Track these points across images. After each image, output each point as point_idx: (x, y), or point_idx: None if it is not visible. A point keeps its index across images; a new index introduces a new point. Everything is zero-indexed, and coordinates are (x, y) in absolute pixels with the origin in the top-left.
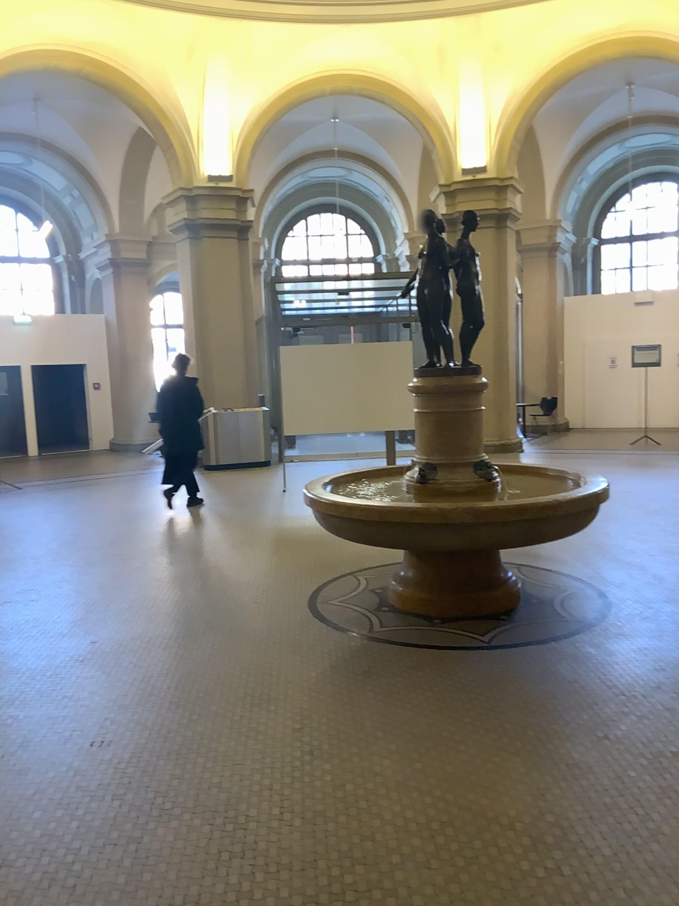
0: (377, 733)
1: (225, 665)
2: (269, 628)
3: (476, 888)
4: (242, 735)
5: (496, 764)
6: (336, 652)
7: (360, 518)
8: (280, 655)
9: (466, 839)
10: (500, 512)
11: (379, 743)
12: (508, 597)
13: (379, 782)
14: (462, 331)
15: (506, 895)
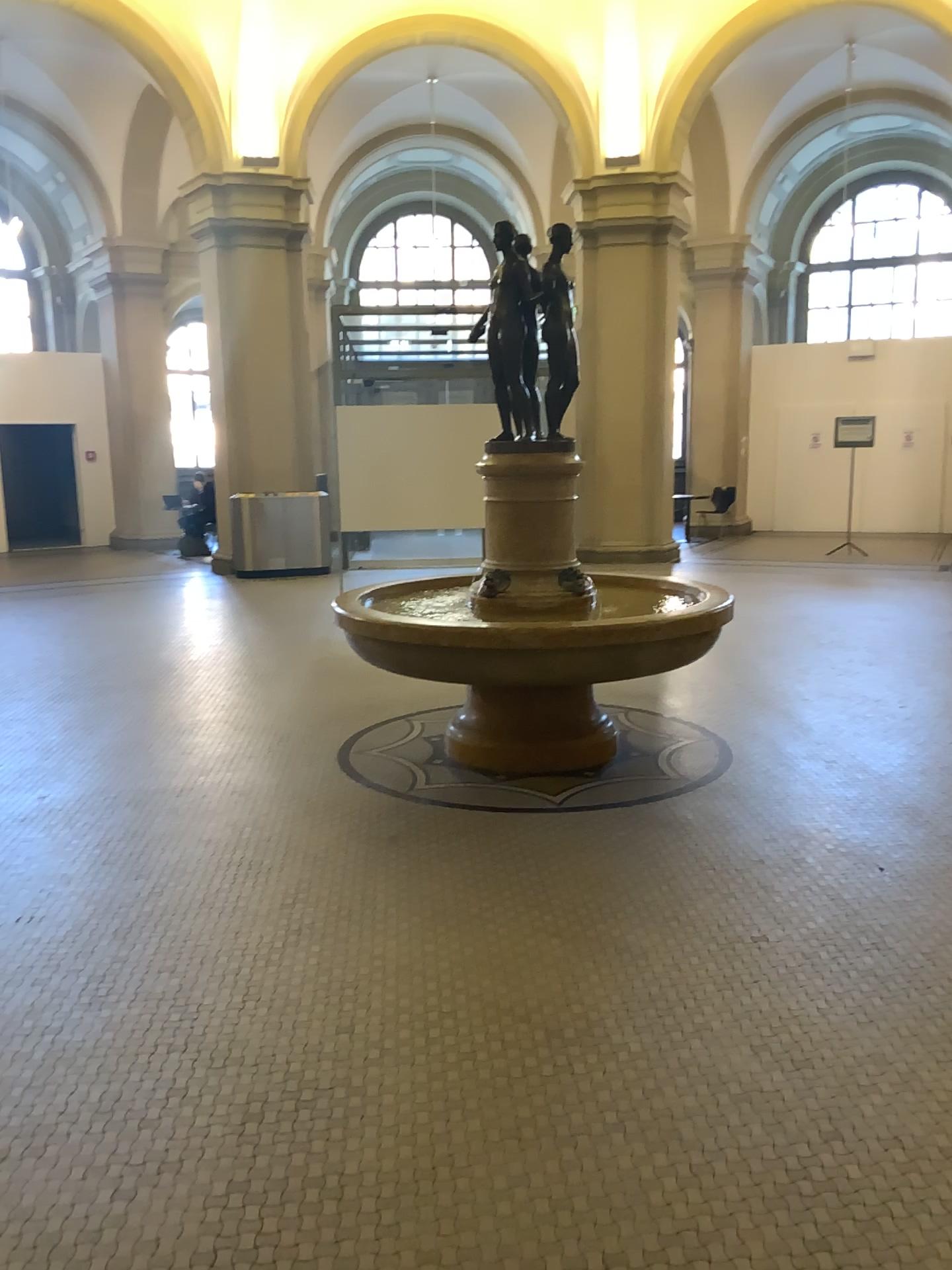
0: (389, 911)
1: (212, 827)
2: (279, 782)
3: (467, 1087)
4: (216, 912)
5: (529, 949)
6: (360, 814)
7: (399, 640)
8: (286, 816)
9: (468, 1033)
10: (580, 635)
11: (388, 923)
12: (599, 749)
13: (378, 968)
14: (550, 391)
15: (501, 1095)
